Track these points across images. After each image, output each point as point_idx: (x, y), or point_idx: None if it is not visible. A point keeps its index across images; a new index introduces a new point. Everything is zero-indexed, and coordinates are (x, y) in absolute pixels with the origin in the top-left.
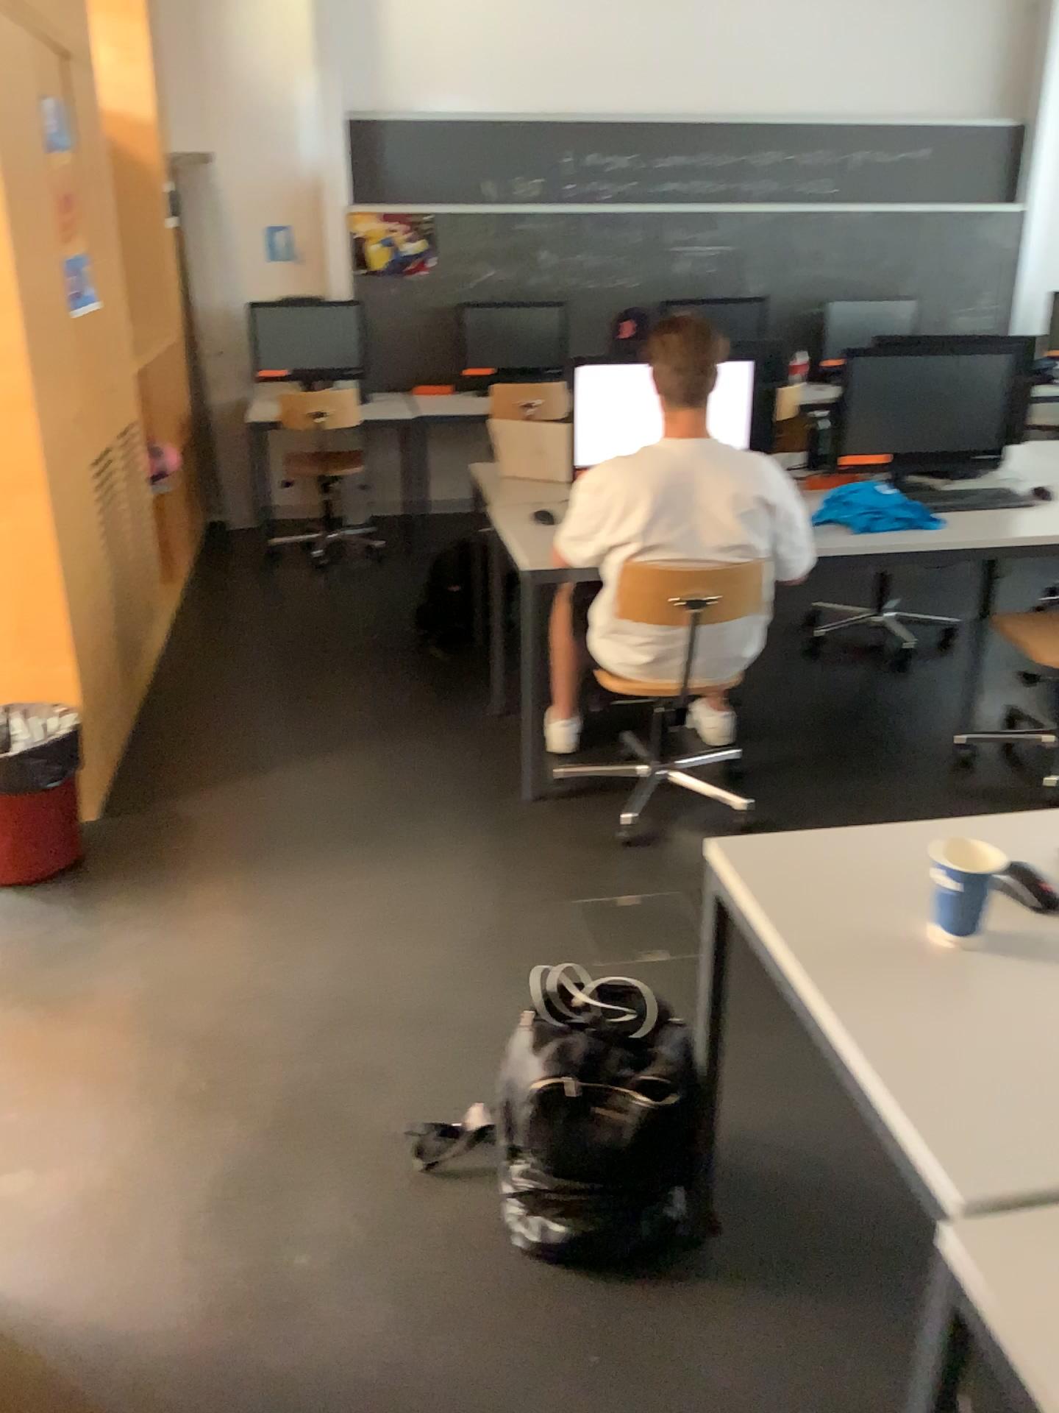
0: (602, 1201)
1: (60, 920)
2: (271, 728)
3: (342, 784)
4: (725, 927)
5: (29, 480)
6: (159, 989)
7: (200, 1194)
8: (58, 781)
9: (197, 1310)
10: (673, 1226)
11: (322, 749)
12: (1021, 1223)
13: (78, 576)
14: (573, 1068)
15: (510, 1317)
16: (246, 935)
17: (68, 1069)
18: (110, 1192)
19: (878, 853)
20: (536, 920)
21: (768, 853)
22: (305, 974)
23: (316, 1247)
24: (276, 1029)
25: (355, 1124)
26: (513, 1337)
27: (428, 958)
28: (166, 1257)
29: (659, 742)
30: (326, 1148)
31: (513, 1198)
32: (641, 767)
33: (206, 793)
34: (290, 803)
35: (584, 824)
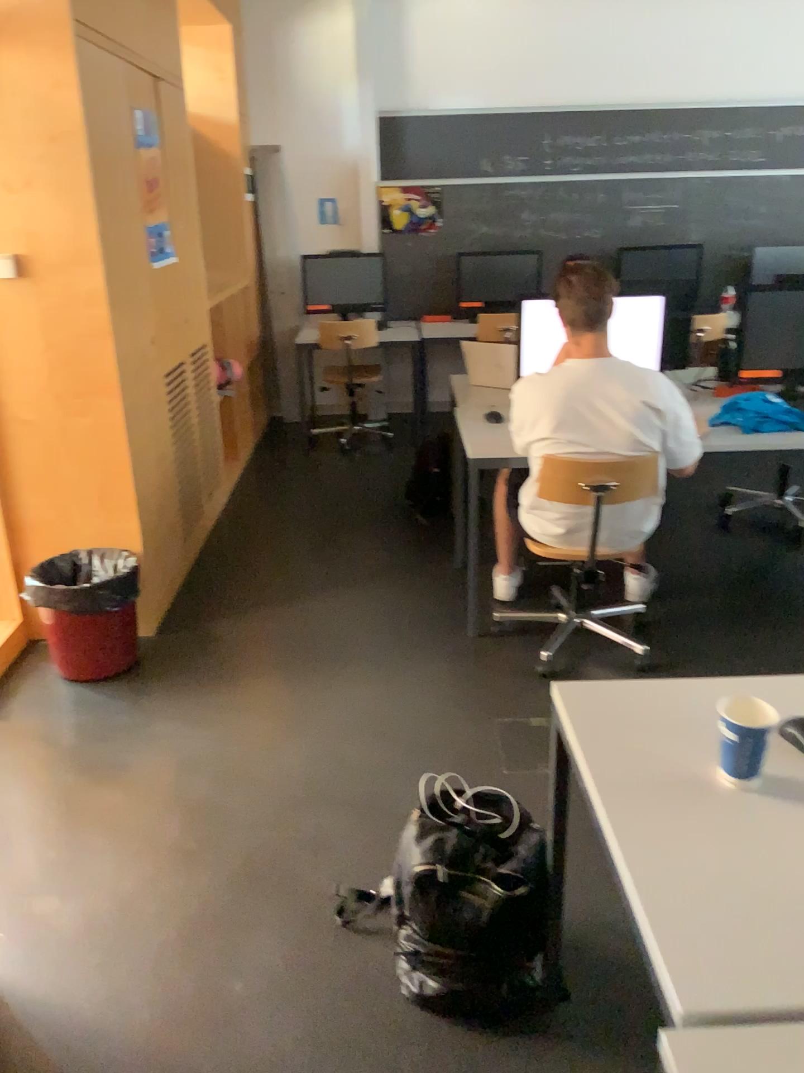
0: (468, 965)
1: (113, 710)
2: (289, 572)
3: (332, 618)
4: (568, 754)
5: (107, 387)
6: (172, 767)
7: (174, 927)
8: (118, 607)
9: (156, 1017)
10: (526, 992)
11: (322, 590)
12: (732, 1037)
13: (142, 457)
14: (447, 858)
15: (389, 1051)
16: (242, 730)
17: (98, 823)
18: (111, 919)
19: (689, 703)
20: (463, 732)
21: (596, 698)
22: (280, 763)
23: (251, 978)
24: (251, 804)
25: (297, 883)
26: (389, 1068)
27: (374, 757)
28: (141, 973)
29: (579, 596)
30: (272, 900)
31: (403, 956)
32: (562, 615)
33: (232, 620)
34: (292, 631)
35: (513, 658)
